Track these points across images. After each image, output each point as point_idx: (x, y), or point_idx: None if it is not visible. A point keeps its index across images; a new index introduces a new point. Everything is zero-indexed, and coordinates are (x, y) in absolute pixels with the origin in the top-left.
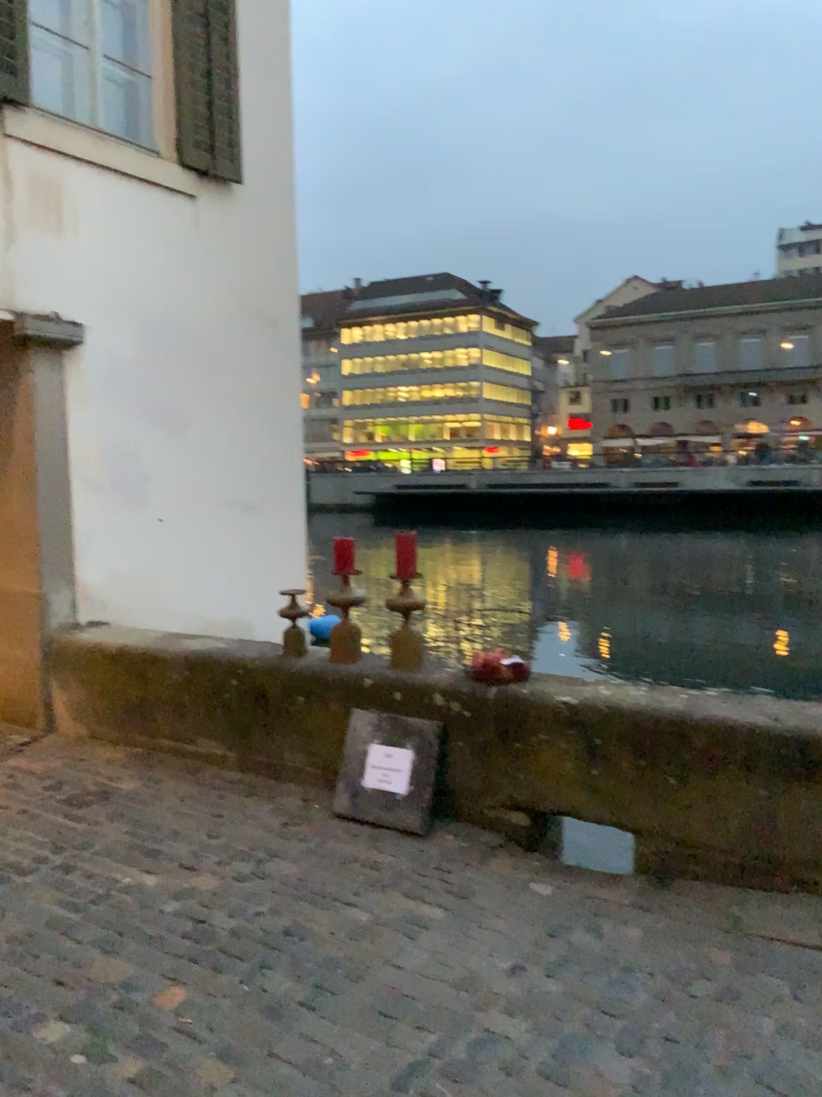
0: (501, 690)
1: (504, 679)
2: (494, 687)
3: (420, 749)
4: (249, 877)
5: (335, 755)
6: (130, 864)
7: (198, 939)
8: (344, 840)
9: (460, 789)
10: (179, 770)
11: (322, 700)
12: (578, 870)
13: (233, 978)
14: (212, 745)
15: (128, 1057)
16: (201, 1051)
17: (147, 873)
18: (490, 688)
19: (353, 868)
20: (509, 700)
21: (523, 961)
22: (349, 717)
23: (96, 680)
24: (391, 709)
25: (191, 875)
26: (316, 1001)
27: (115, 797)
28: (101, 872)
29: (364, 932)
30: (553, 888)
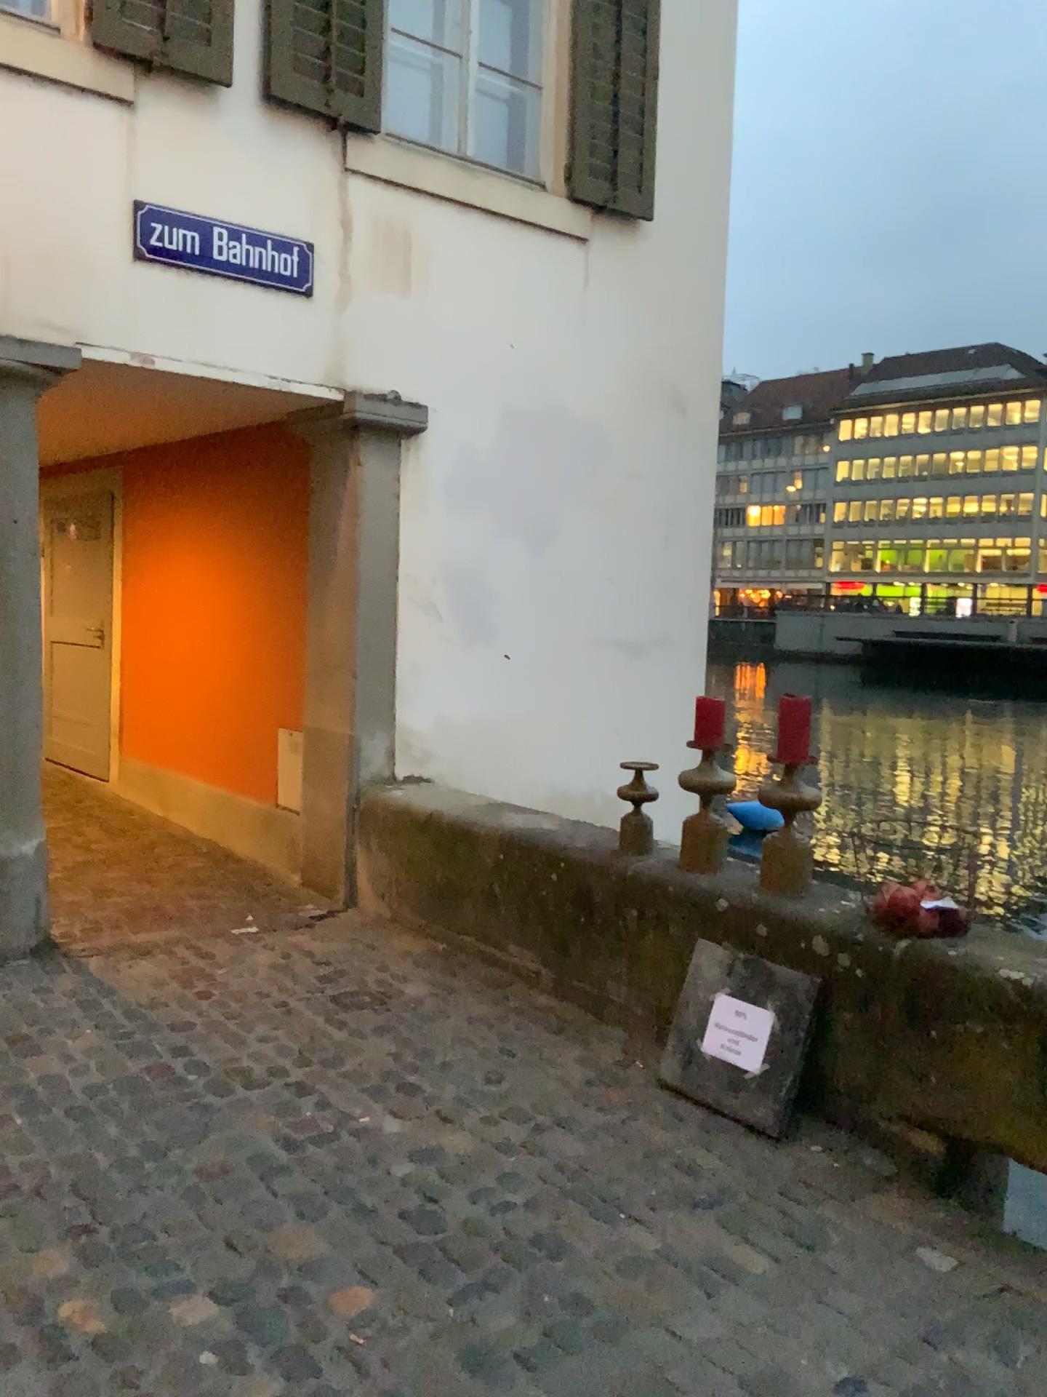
0: (912, 944)
1: (921, 928)
2: (903, 937)
3: (784, 1011)
4: (514, 1149)
5: (672, 998)
6: (373, 1099)
7: (412, 1225)
8: (662, 1120)
9: (839, 1081)
10: (480, 983)
11: (661, 919)
12: (1007, 1241)
13: (435, 1293)
14: (524, 957)
15: (261, 1374)
16: (353, 1392)
17: (388, 1116)
18: (896, 939)
19: (658, 1166)
20: (922, 962)
21: (863, 1376)
22: (693, 949)
23: (401, 851)
24: (750, 947)
25: (439, 1131)
26: (532, 1358)
27: (389, 1006)
28: (334, 1104)
29: (638, 1267)
30: (950, 1264)
